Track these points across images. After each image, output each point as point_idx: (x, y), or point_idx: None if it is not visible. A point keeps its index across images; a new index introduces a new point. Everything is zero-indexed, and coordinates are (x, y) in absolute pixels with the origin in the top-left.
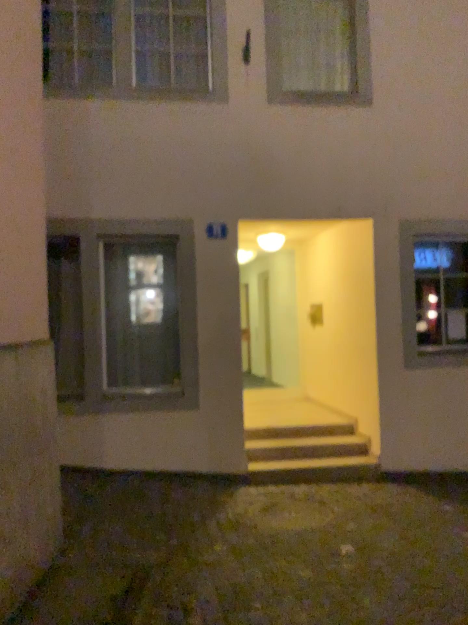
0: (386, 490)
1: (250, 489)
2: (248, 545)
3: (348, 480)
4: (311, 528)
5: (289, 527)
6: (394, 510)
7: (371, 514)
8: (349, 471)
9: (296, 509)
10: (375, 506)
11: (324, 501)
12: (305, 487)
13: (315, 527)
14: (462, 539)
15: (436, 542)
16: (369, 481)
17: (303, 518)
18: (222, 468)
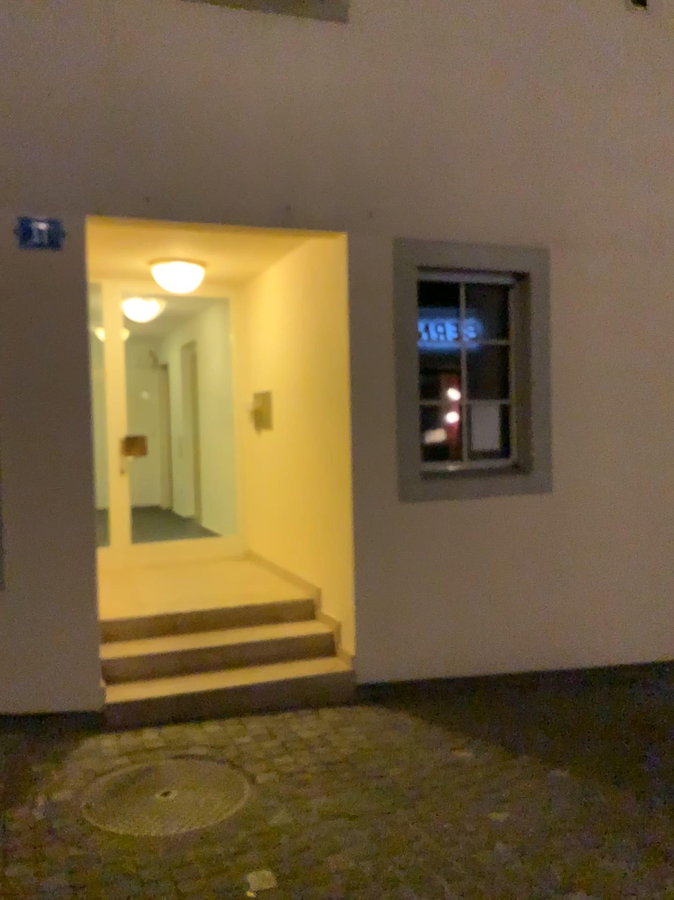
0: (361, 725)
1: (105, 743)
2: (47, 899)
3: (298, 707)
4: (200, 834)
5: (153, 837)
6: (372, 769)
7: (327, 783)
8: (303, 689)
9: (183, 784)
10: (337, 763)
11: (242, 760)
12: (215, 729)
13: (209, 830)
14: (489, 829)
15: (440, 844)
16: (336, 707)
17: (190, 808)
18: (53, 703)
